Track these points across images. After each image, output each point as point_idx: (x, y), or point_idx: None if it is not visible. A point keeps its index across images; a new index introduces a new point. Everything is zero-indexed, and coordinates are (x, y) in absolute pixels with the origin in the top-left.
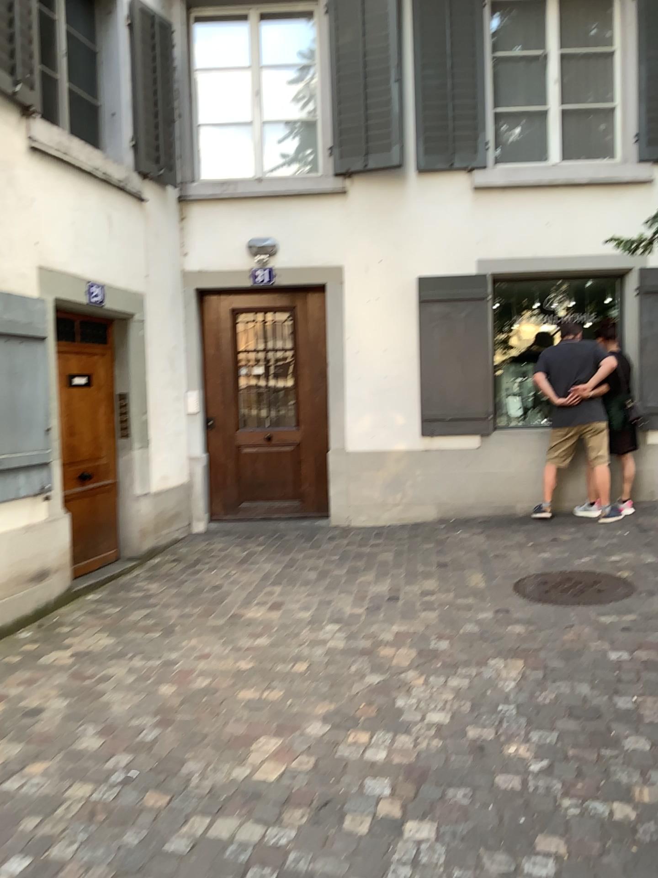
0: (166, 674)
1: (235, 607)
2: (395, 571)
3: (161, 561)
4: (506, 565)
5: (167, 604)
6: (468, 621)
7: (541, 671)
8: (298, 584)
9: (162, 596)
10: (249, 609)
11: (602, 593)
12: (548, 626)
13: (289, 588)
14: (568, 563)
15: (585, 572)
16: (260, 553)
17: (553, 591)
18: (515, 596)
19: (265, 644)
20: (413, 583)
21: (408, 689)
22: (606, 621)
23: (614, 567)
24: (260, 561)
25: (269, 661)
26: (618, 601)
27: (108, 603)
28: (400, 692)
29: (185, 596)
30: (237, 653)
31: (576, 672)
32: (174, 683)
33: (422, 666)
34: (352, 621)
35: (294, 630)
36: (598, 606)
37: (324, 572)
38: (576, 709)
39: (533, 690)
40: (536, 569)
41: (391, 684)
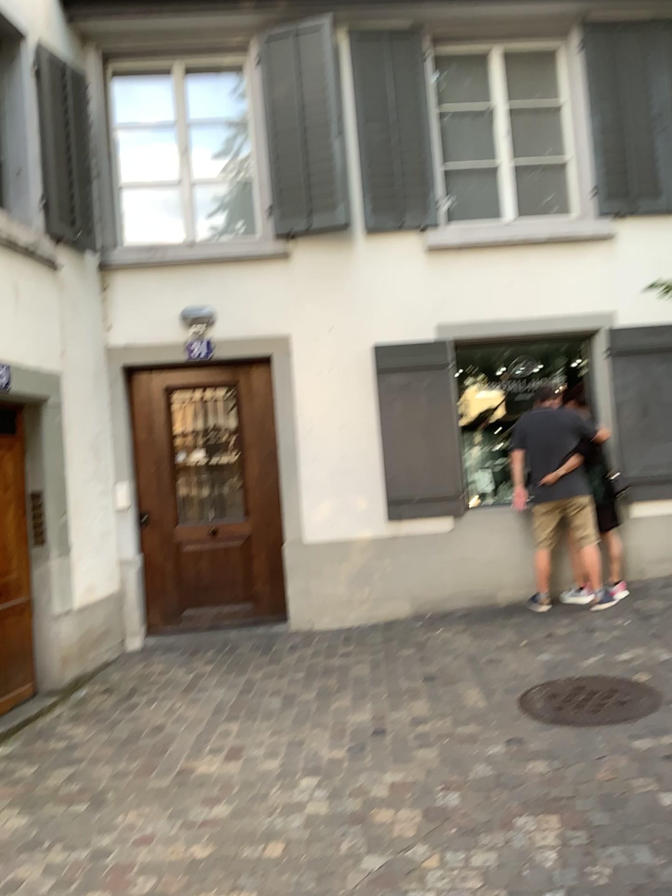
0: (94, 877)
1: (182, 758)
2: (375, 690)
3: (88, 693)
4: (504, 673)
5: (96, 759)
6: (476, 759)
7: (586, 833)
8: (259, 717)
9: (90, 745)
10: (201, 759)
11: (627, 708)
12: (575, 761)
13: (248, 724)
14: (575, 667)
15: (598, 678)
16: (209, 674)
17: (569, 708)
18: (524, 718)
19: (225, 816)
20: (399, 705)
21: (422, 879)
22: (644, 748)
23: (629, 671)
24: (210, 685)
25: (231, 843)
26: (649, 717)
27: (19, 763)
28: (412, 884)
29: (118, 746)
30: (189, 833)
31: (631, 832)
32: (105, 893)
33: (433, 837)
34: (333, 770)
35: (261, 789)
36: (628, 726)
37: (288, 696)
38: (648, 895)
39: (584, 868)
40: (539, 677)
41: (398, 870)
